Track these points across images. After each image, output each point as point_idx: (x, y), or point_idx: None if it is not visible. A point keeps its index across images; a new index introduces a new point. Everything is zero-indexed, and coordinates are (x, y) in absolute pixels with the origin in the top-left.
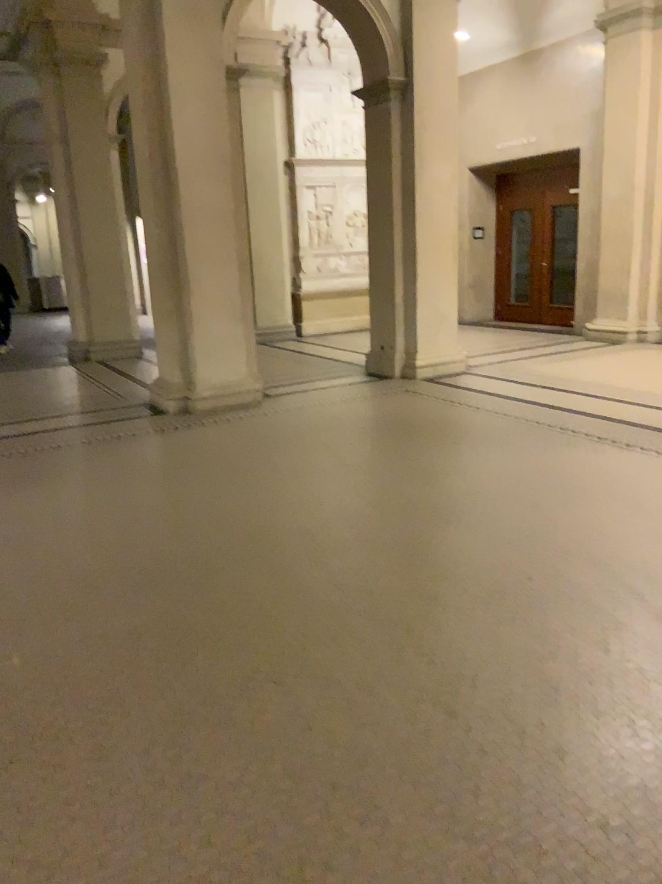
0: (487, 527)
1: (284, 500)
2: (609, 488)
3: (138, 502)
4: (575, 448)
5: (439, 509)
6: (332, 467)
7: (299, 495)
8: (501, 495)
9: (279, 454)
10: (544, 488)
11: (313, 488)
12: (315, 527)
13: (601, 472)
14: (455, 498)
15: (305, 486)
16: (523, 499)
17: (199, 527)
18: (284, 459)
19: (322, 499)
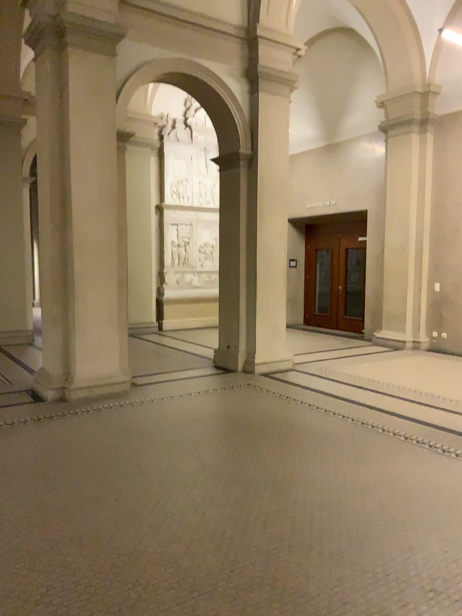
0: (349, 552)
1: (147, 510)
2: (448, 501)
3: (0, 511)
4: (402, 452)
5: (299, 525)
6: (193, 469)
7: (162, 505)
8: (353, 507)
9: (143, 452)
10: (389, 500)
11: (175, 496)
12: (179, 549)
13: (435, 482)
14: (311, 511)
15: (168, 493)
16: (374, 513)
17: (59, 548)
18: (148, 457)
19: (184, 509)
